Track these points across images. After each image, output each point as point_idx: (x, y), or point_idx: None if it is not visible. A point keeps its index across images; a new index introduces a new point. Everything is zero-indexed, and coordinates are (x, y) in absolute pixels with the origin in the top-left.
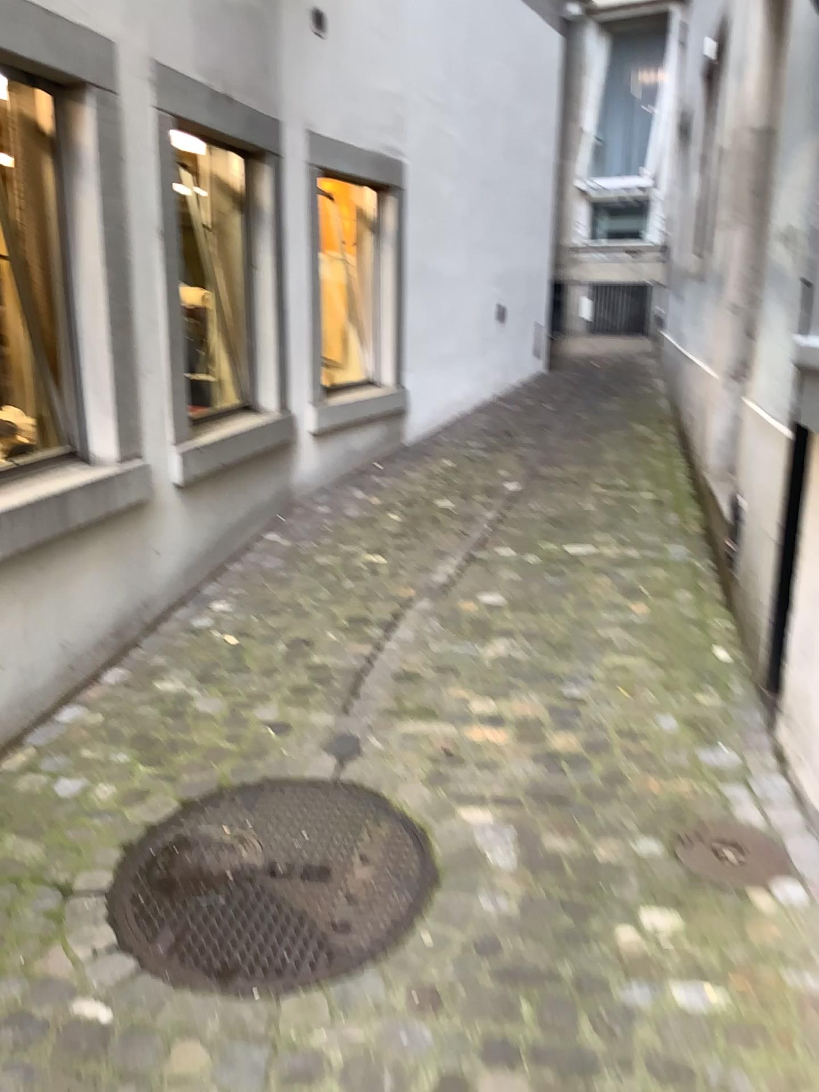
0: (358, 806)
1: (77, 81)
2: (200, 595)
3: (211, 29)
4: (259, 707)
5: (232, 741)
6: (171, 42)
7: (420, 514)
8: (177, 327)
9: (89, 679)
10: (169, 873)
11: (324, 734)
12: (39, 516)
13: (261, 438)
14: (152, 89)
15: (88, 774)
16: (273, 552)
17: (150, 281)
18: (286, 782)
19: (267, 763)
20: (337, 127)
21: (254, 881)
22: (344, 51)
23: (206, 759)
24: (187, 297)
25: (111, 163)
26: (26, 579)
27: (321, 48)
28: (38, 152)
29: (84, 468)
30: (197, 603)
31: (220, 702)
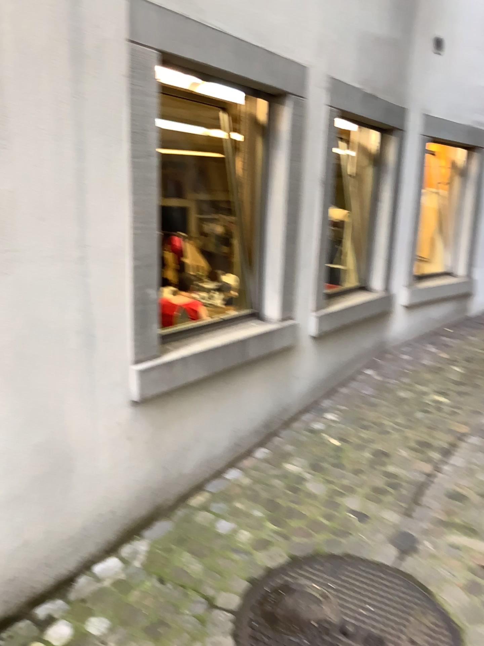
0: (410, 593)
1: (282, 91)
2: (319, 406)
3: (367, 54)
4: (348, 495)
5: (327, 517)
6: (341, 64)
7: (474, 369)
8: (324, 238)
9: (245, 453)
10: (274, 609)
11: (390, 527)
12: (227, 353)
13: (368, 309)
14: (326, 93)
15: (235, 520)
16: (368, 383)
17: (311, 210)
18: (360, 559)
19: (348, 540)
20: (442, 110)
21: (329, 634)
22: (453, 61)
23: (309, 527)
24: (332, 220)
25: (295, 140)
26: (215, 389)
27: (437, 60)
28: (255, 134)
29: (258, 322)
30: (316, 411)
31: (322, 486)
